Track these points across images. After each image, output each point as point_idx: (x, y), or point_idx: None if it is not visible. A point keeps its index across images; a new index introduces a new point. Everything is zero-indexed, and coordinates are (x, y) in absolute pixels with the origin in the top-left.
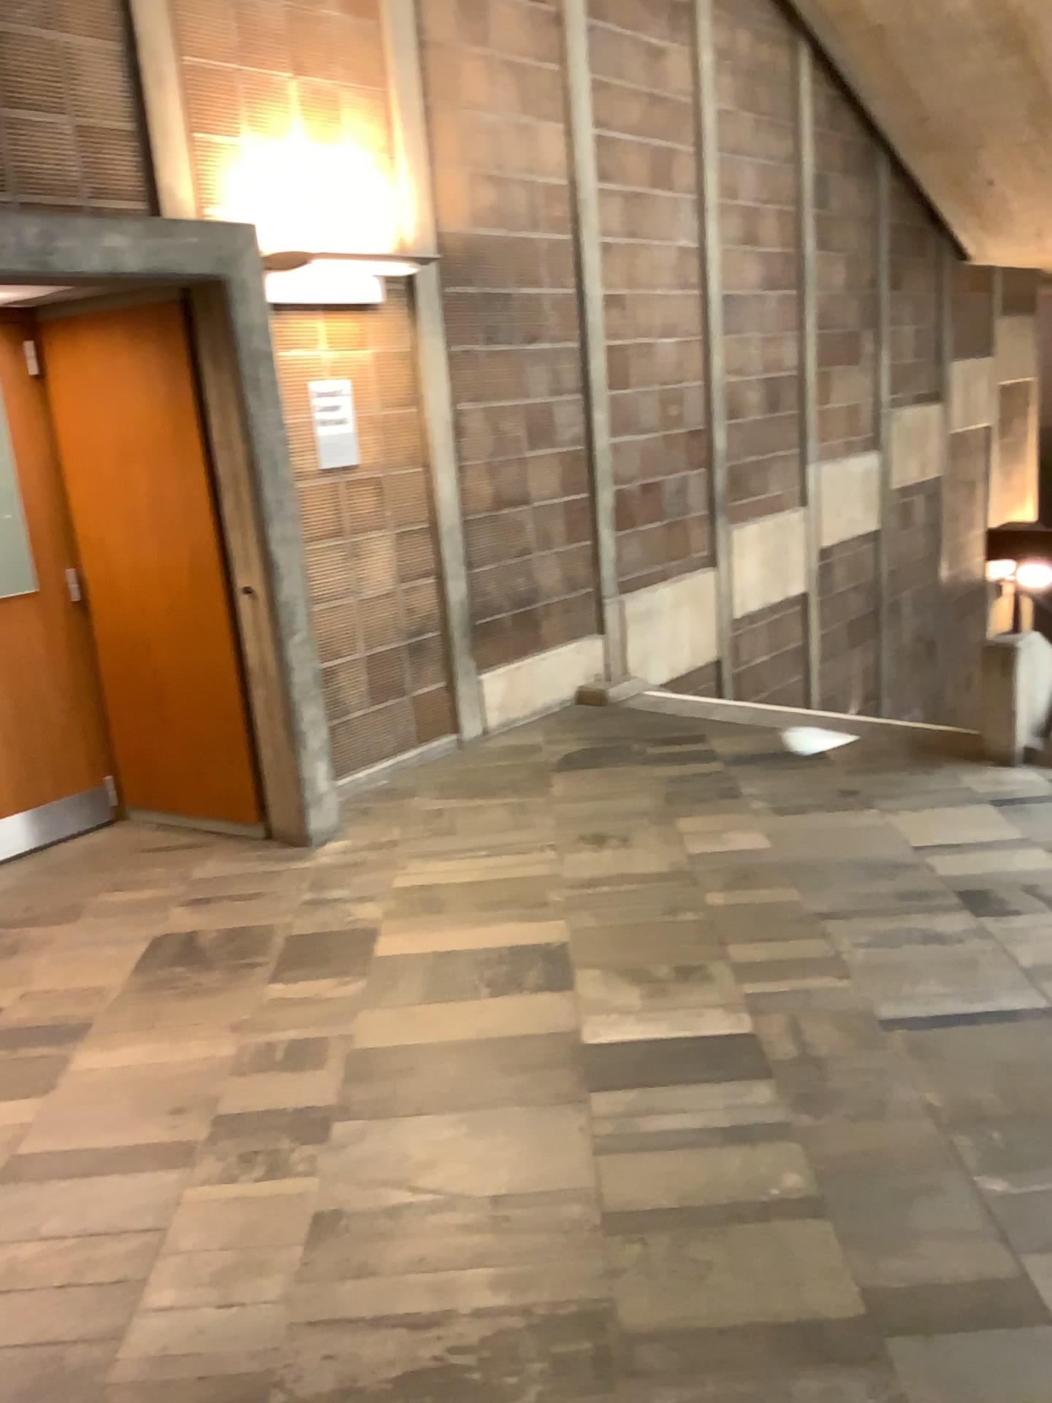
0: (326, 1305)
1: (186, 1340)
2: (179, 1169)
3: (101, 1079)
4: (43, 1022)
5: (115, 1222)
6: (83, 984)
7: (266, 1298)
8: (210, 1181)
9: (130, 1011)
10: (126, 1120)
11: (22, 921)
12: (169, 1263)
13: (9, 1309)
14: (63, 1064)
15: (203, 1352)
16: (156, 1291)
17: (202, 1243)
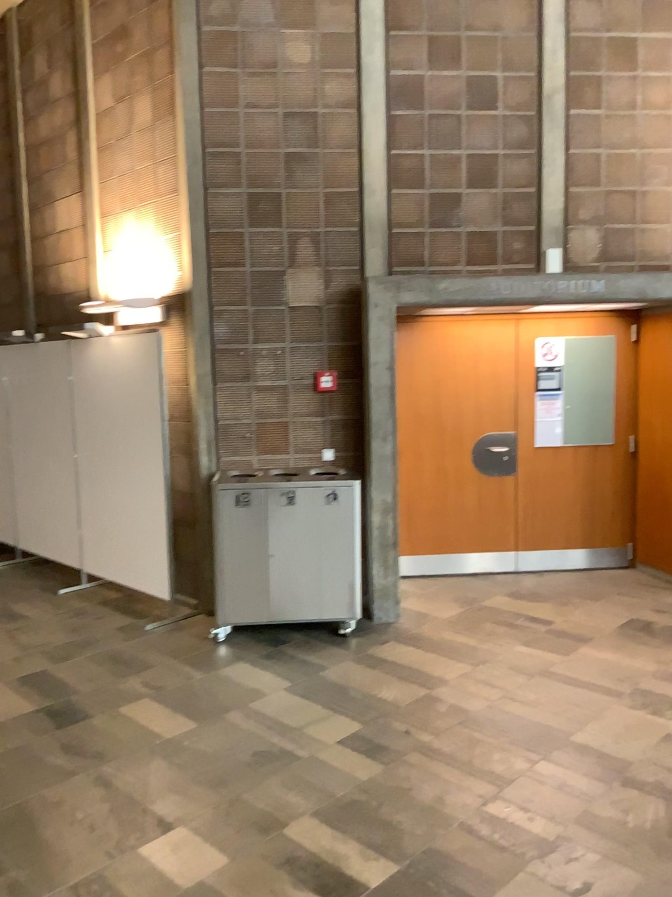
0: (663, 759)
1: (600, 745)
2: (615, 697)
3: (591, 658)
4: (572, 632)
5: (583, 702)
6: (593, 625)
7: (638, 748)
8: (627, 706)
9: (612, 641)
10: (598, 675)
11: (573, 595)
12: (601, 722)
13: (536, 710)
14: (577, 648)
15: (606, 751)
16: (592, 728)
17: (617, 722)
